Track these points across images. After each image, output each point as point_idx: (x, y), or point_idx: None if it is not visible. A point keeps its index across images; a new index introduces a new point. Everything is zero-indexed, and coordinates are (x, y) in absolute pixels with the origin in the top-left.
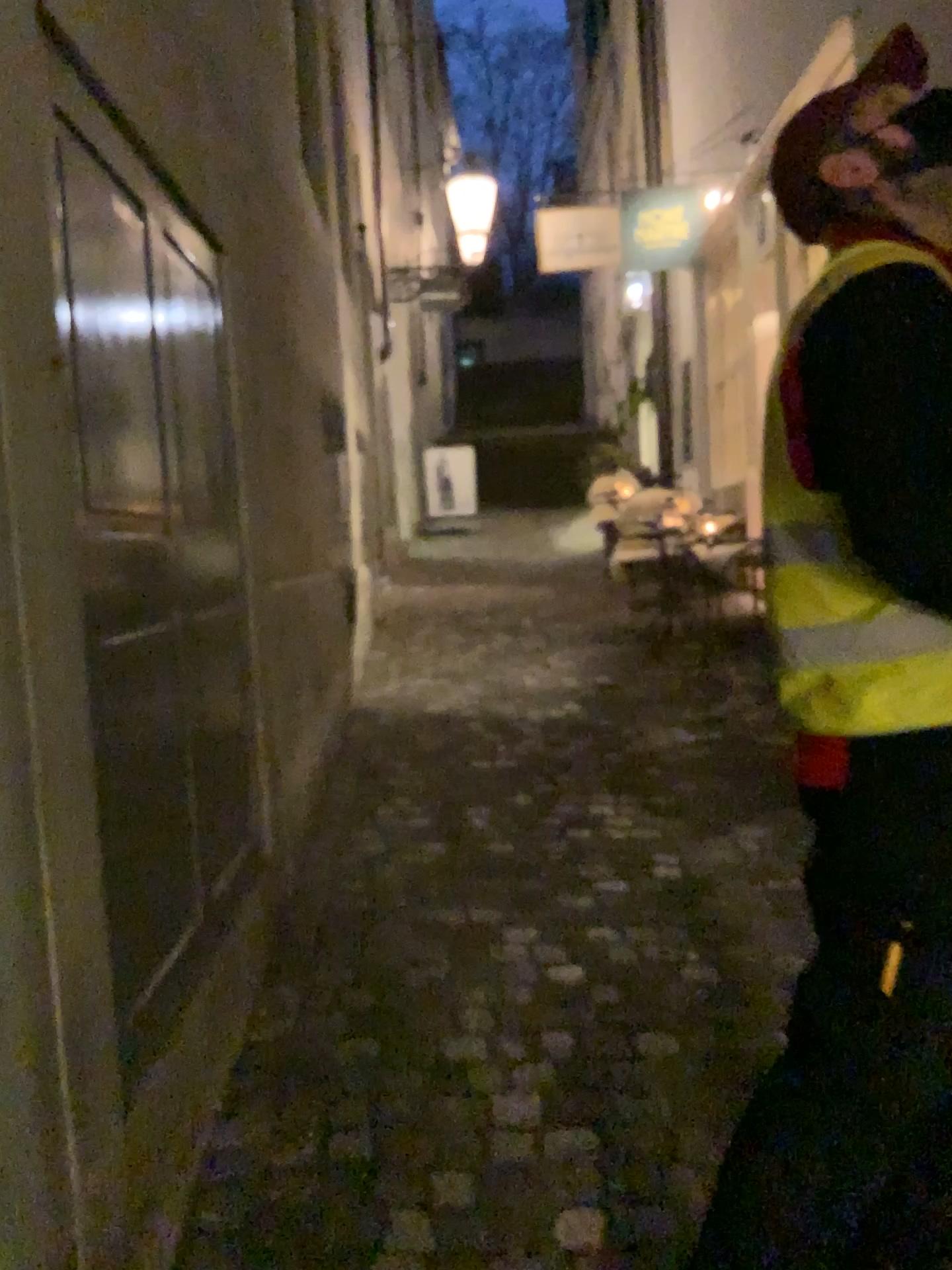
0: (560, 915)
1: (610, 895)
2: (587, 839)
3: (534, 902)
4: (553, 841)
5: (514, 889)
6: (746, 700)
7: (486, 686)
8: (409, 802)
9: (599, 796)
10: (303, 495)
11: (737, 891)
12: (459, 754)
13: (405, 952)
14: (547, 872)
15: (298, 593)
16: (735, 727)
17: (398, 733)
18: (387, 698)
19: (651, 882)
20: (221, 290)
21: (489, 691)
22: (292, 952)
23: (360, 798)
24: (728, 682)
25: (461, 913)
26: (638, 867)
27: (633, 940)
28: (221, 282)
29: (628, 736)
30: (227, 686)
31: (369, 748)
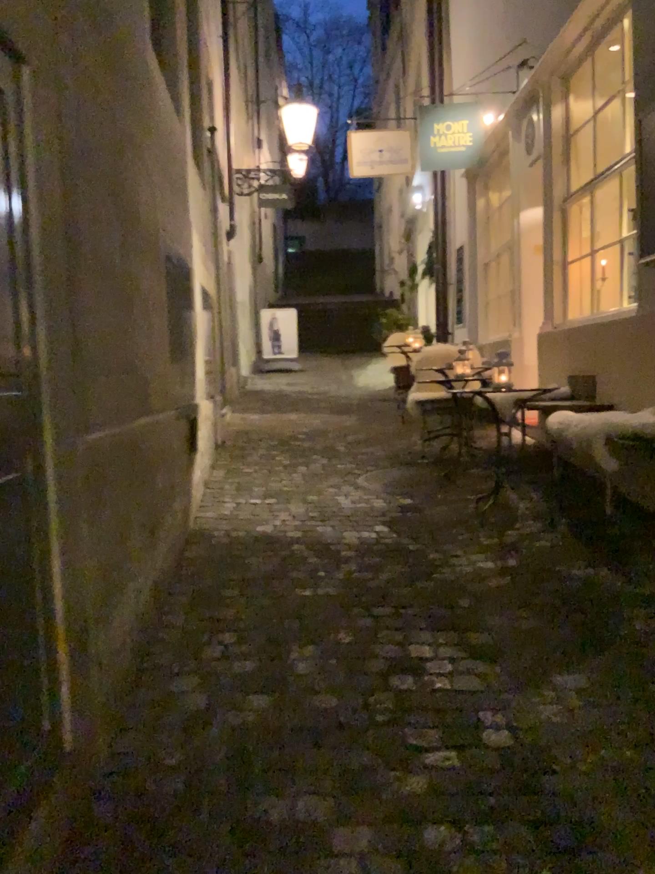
0: (391, 801)
1: (441, 770)
2: (409, 688)
3: (361, 780)
4: (375, 690)
5: (339, 761)
6: (531, 526)
7: (307, 509)
8: (235, 638)
9: (415, 631)
10: (139, 343)
11: (571, 764)
12: (283, 581)
13: (219, 870)
14: (372, 734)
15: (128, 439)
16: (527, 555)
17: (229, 557)
18: (221, 520)
19: (480, 749)
20: (13, 100)
21: (310, 514)
22: (88, 873)
23: (189, 633)
24: (512, 509)
25: (284, 800)
26: (464, 727)
27: (475, 844)
28: (14, 92)
29: (434, 562)
30: (4, 576)
31: (202, 573)
